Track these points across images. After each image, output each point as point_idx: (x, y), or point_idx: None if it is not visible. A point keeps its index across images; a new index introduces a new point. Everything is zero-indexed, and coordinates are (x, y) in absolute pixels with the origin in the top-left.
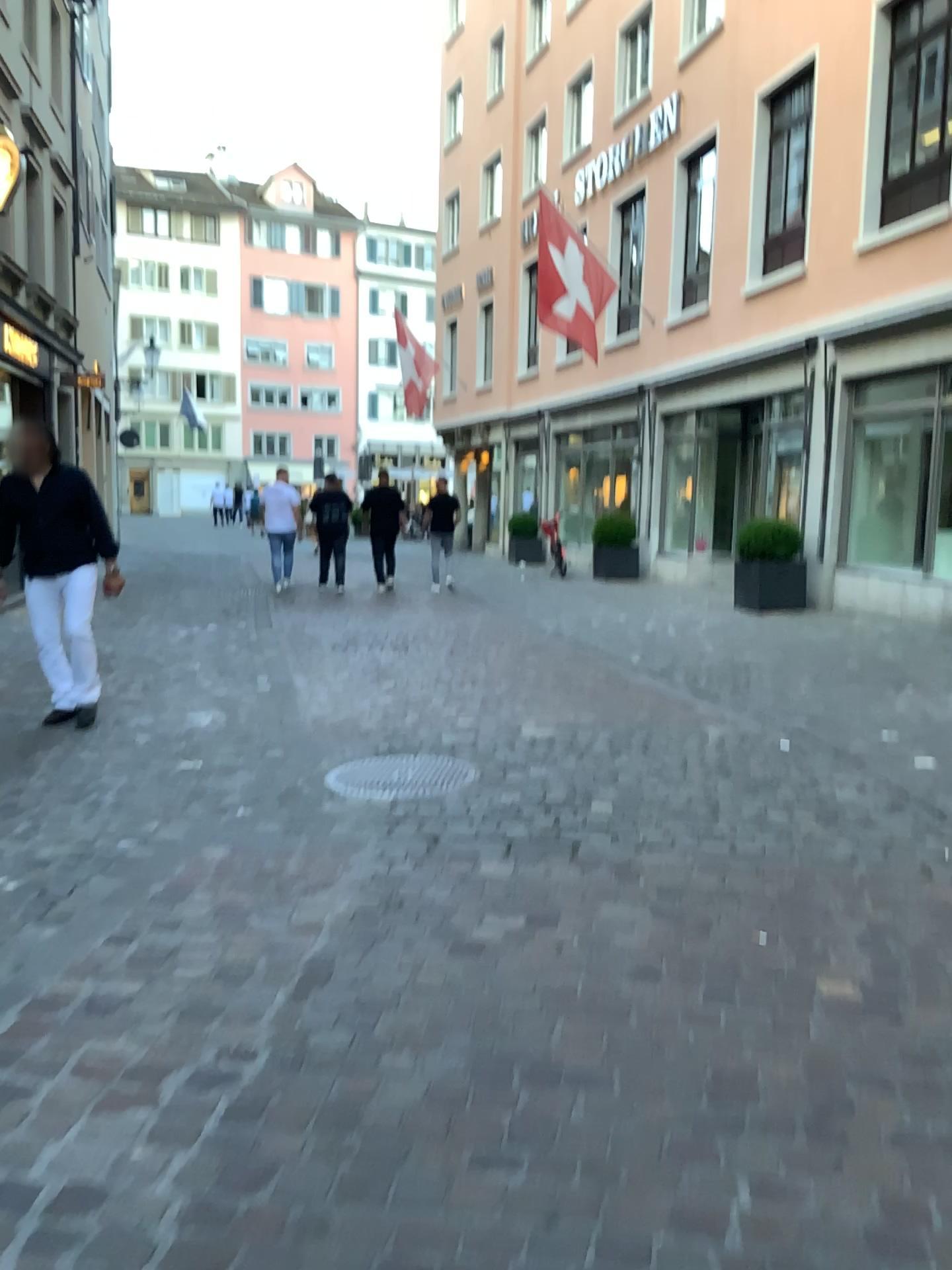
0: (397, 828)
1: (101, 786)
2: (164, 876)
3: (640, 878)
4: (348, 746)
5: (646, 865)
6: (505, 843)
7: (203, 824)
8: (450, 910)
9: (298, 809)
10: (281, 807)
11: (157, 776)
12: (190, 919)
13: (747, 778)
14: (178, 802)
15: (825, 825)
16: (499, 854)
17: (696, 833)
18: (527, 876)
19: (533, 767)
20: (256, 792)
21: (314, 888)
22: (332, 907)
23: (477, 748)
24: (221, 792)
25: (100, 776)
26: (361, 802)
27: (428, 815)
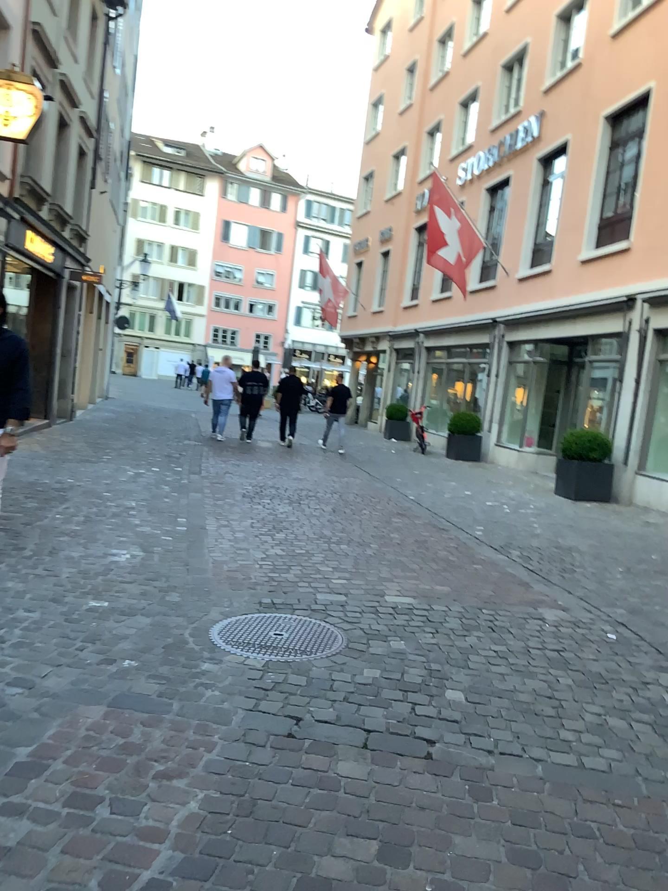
0: (264, 701)
1: (11, 623)
2: (32, 741)
3: (492, 794)
4: (236, 599)
5: (496, 775)
6: (363, 732)
7: (88, 677)
8: (301, 823)
9: (178, 667)
10: (164, 663)
11: (64, 616)
12: (37, 808)
13: (582, 671)
14: (73, 647)
15: (661, 737)
16: (356, 747)
17: (542, 736)
18: (382, 779)
19: (393, 638)
20: (146, 642)
21: (171, 775)
22: (184, 805)
23: (346, 612)
24: (115, 639)
25: (14, 611)
26: (237, 664)
27: (295, 687)
